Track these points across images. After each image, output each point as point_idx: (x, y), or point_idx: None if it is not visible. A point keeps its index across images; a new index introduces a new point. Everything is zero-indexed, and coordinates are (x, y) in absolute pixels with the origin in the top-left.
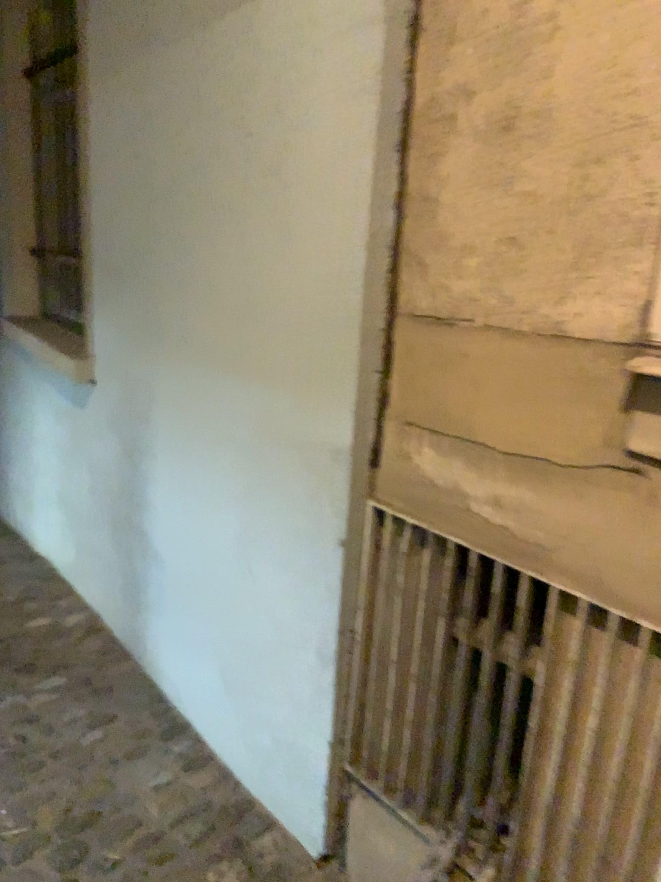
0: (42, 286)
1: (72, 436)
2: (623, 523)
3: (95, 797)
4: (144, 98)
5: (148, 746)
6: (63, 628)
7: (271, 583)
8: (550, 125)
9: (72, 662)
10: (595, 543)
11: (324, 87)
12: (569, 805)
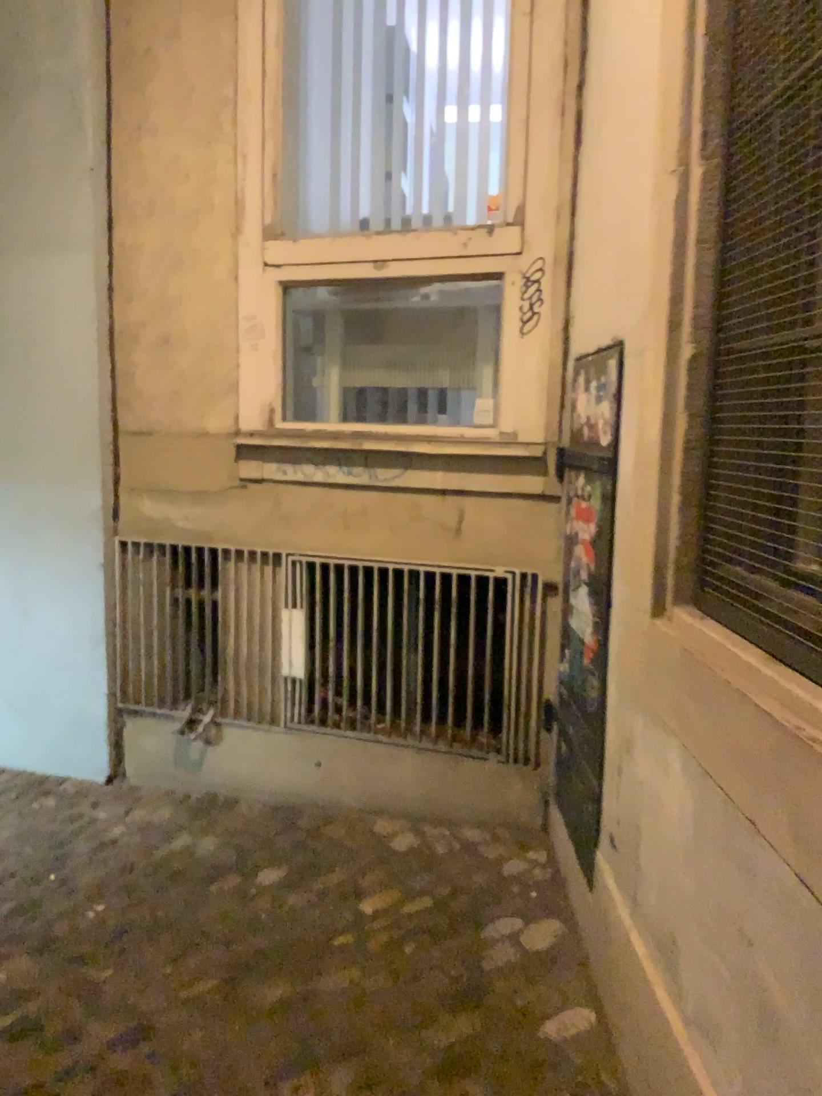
0: None
1: None
2: (243, 508)
3: None
4: None
5: None
6: None
7: (49, 614)
8: (187, 340)
9: None
10: (233, 520)
11: (61, 313)
12: (242, 650)
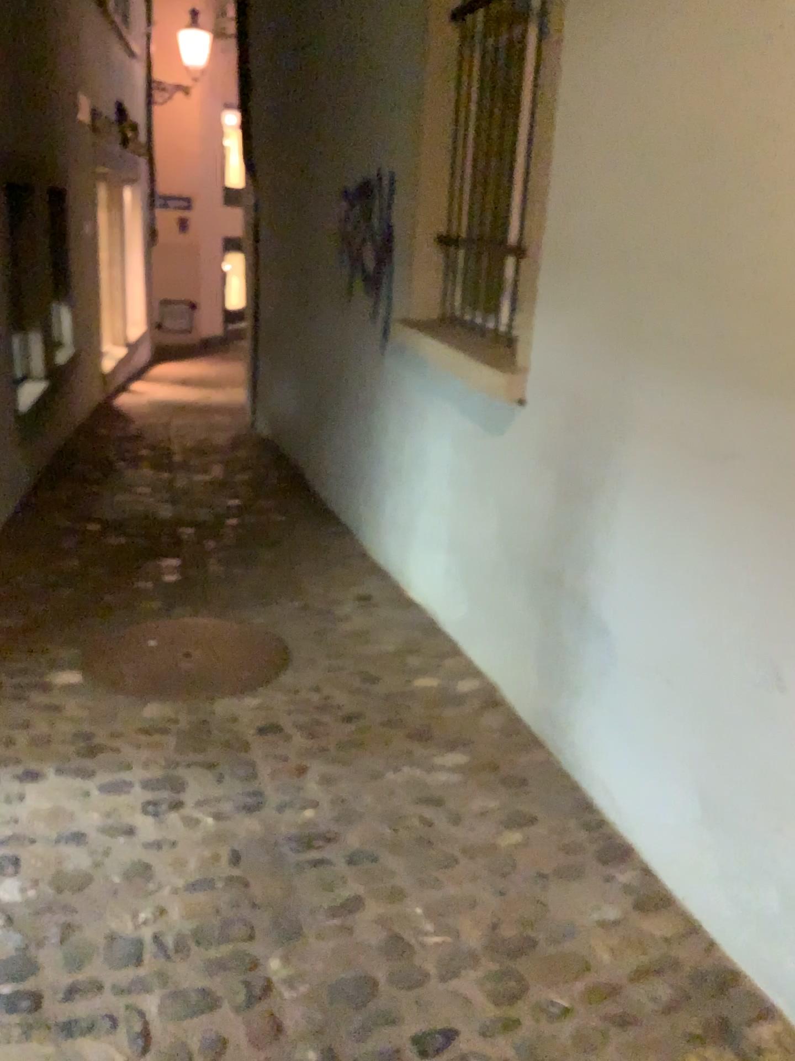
0: (444, 280)
1: (472, 465)
2: None
3: (529, 917)
4: (655, 20)
5: (585, 865)
6: (457, 695)
7: None
8: None
9: (474, 739)
10: None
11: None
12: None
